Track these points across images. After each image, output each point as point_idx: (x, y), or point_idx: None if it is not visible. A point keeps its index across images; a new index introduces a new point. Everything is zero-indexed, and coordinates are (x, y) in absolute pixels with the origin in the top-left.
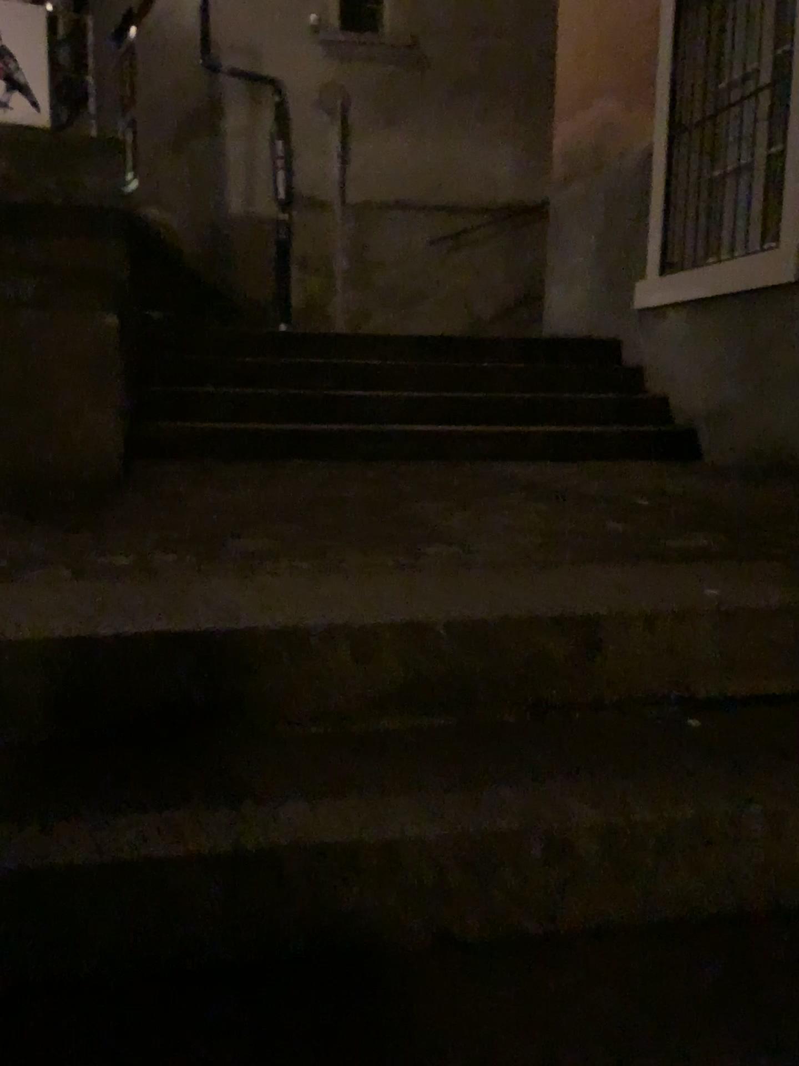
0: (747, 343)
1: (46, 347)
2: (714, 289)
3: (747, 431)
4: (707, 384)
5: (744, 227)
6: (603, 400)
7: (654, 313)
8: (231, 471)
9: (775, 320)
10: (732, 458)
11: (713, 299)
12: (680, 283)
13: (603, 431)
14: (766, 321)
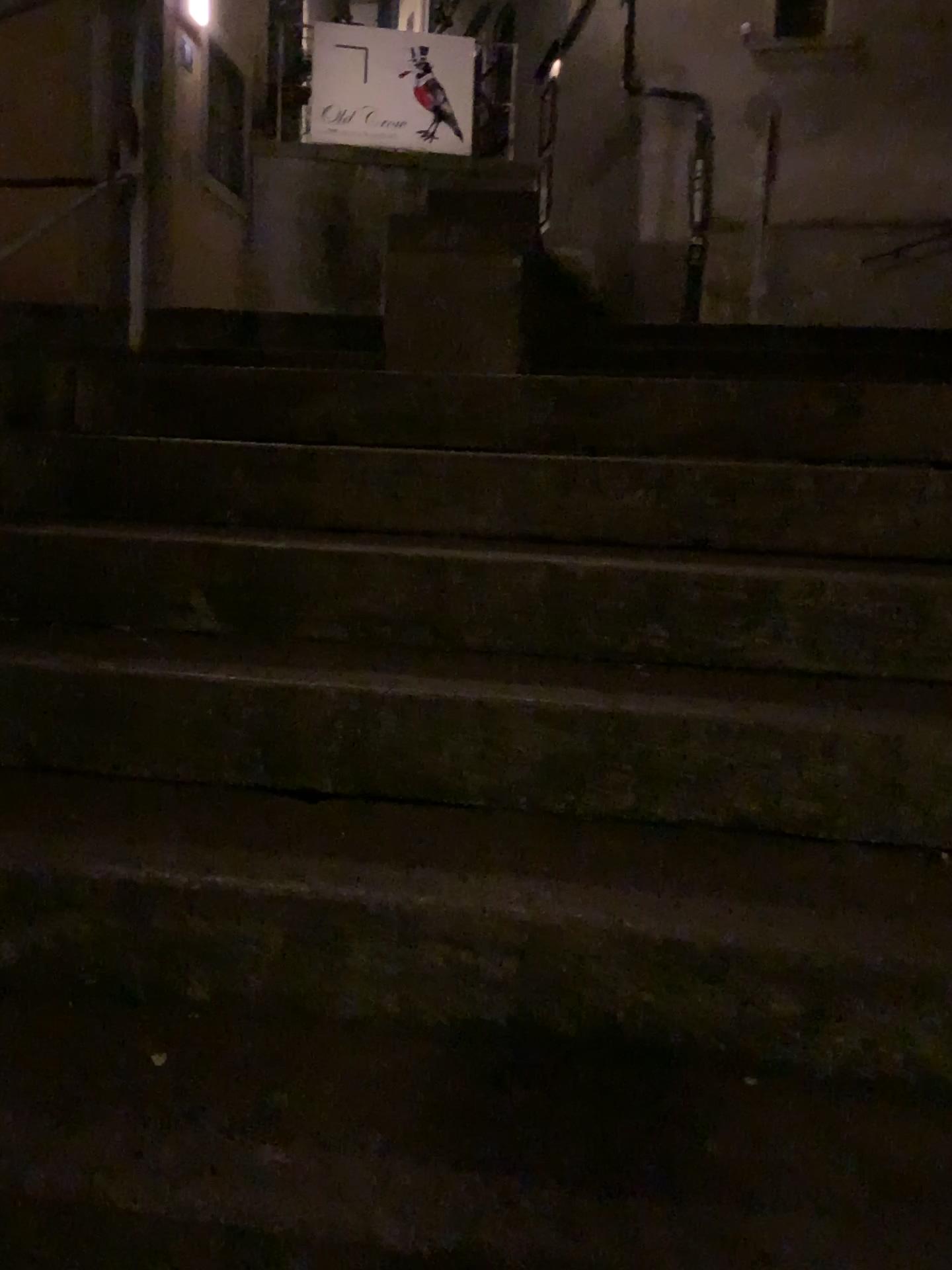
0: None
1: (462, 280)
2: None
3: None
4: None
5: None
6: None
7: None
8: None
9: None
10: None
11: None
12: None
13: None
14: None
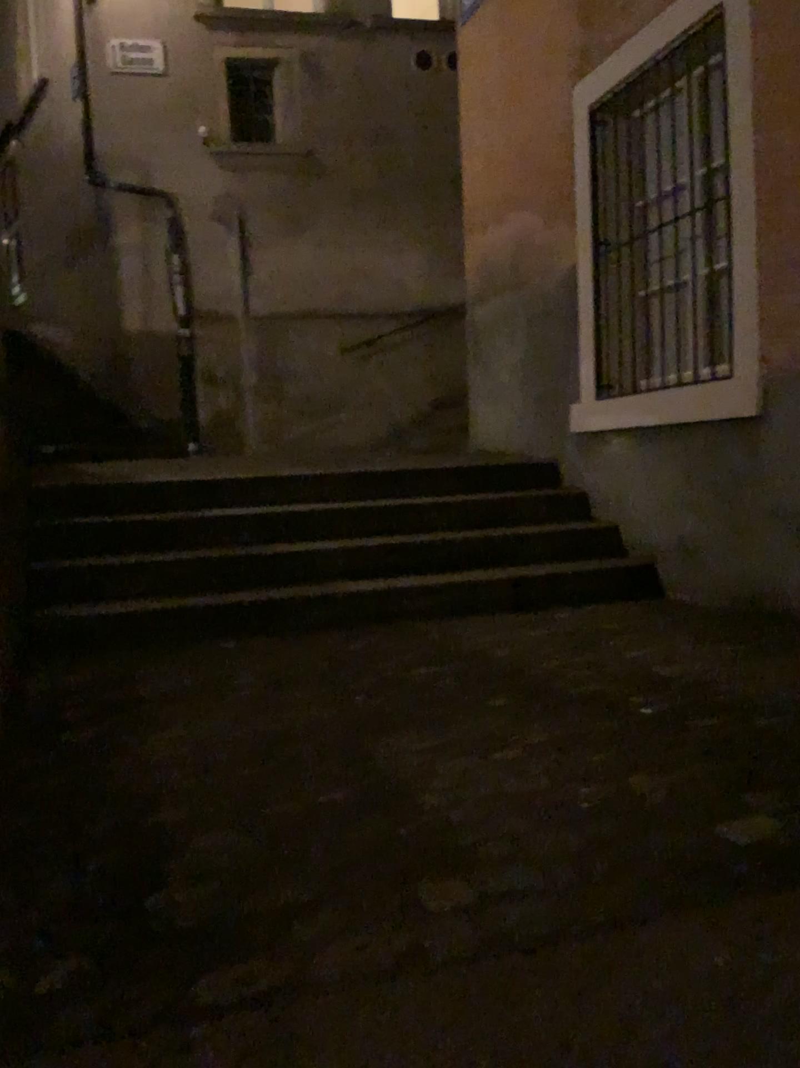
0: (707, 476)
1: None
2: (665, 417)
3: (717, 570)
4: (666, 517)
5: (689, 351)
6: (552, 535)
7: (596, 437)
8: (144, 689)
9: (736, 452)
10: (706, 603)
11: (665, 428)
12: (624, 408)
13: (558, 574)
14: (727, 452)
